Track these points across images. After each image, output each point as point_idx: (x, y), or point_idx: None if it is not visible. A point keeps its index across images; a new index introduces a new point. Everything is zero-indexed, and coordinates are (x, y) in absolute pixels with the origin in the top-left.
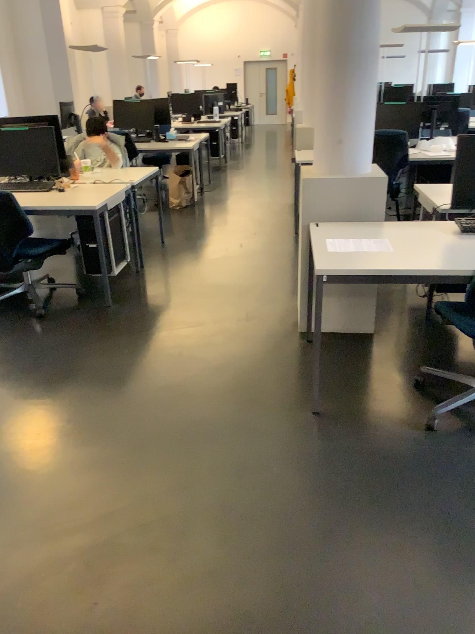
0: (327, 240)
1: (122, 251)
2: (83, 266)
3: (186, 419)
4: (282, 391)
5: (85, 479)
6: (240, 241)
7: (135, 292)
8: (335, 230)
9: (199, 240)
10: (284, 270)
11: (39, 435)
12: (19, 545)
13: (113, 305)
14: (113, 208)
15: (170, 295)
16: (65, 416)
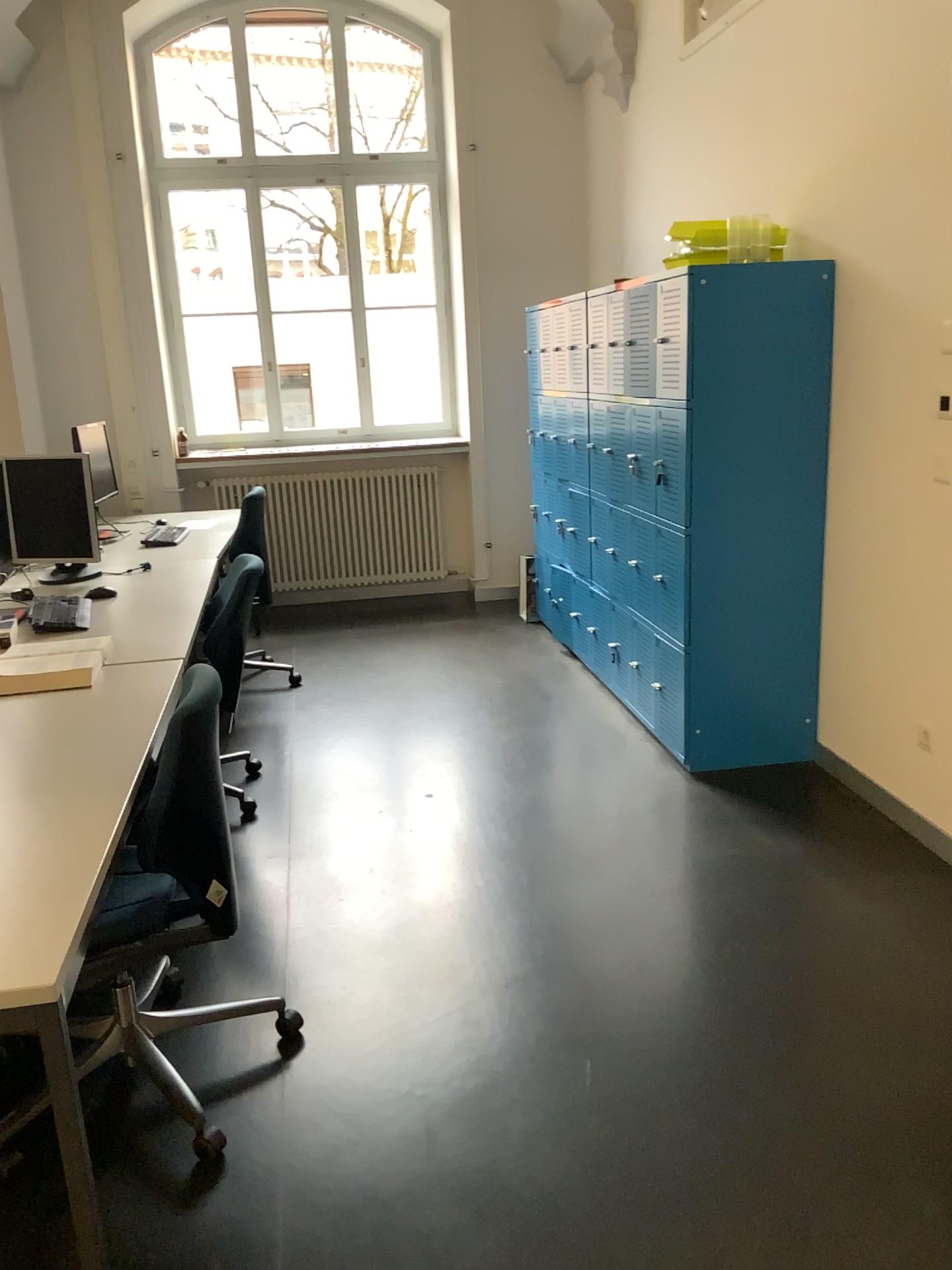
0: None
1: None
2: None
3: None
4: None
5: None
6: None
7: None
8: None
9: None
10: None
11: None
12: None
13: None
14: None
15: None
16: None
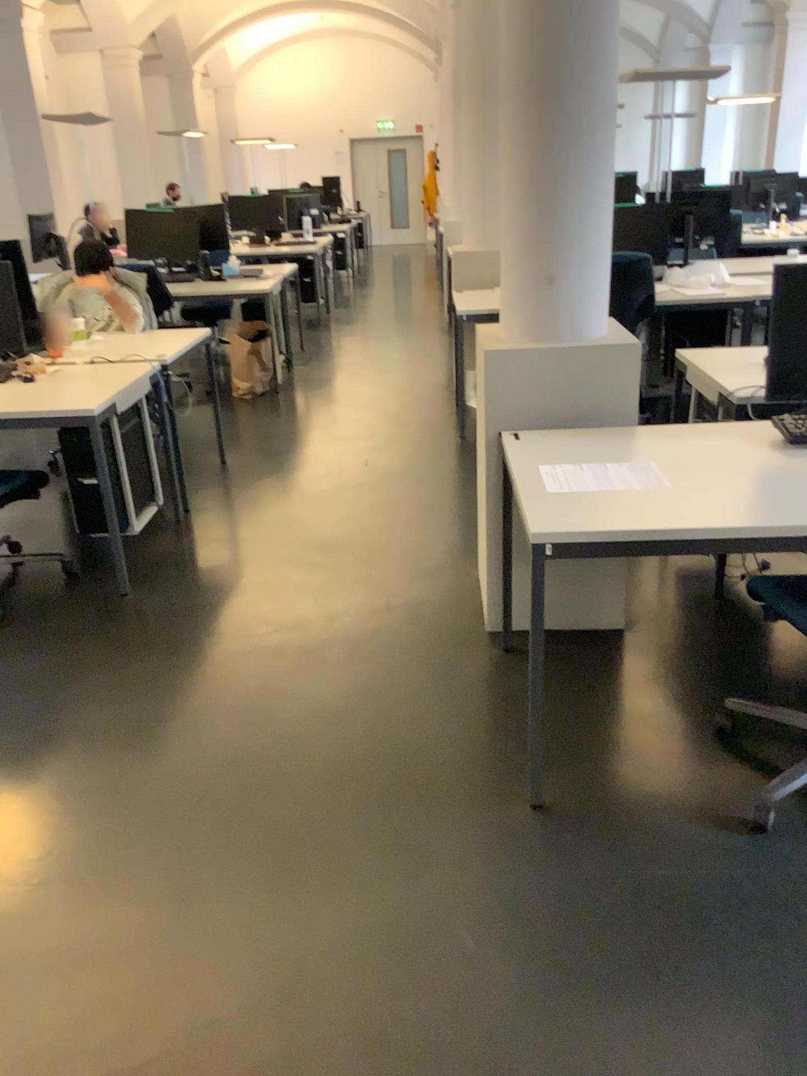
0: (541, 466)
1: (148, 485)
2: (74, 521)
3: (285, 830)
4: (467, 758)
5: (82, 986)
6: (364, 456)
7: (176, 562)
8: (551, 445)
9: (289, 457)
10: (447, 510)
11: None
12: None
13: (134, 591)
14: (127, 409)
15: (242, 566)
16: (41, 837)
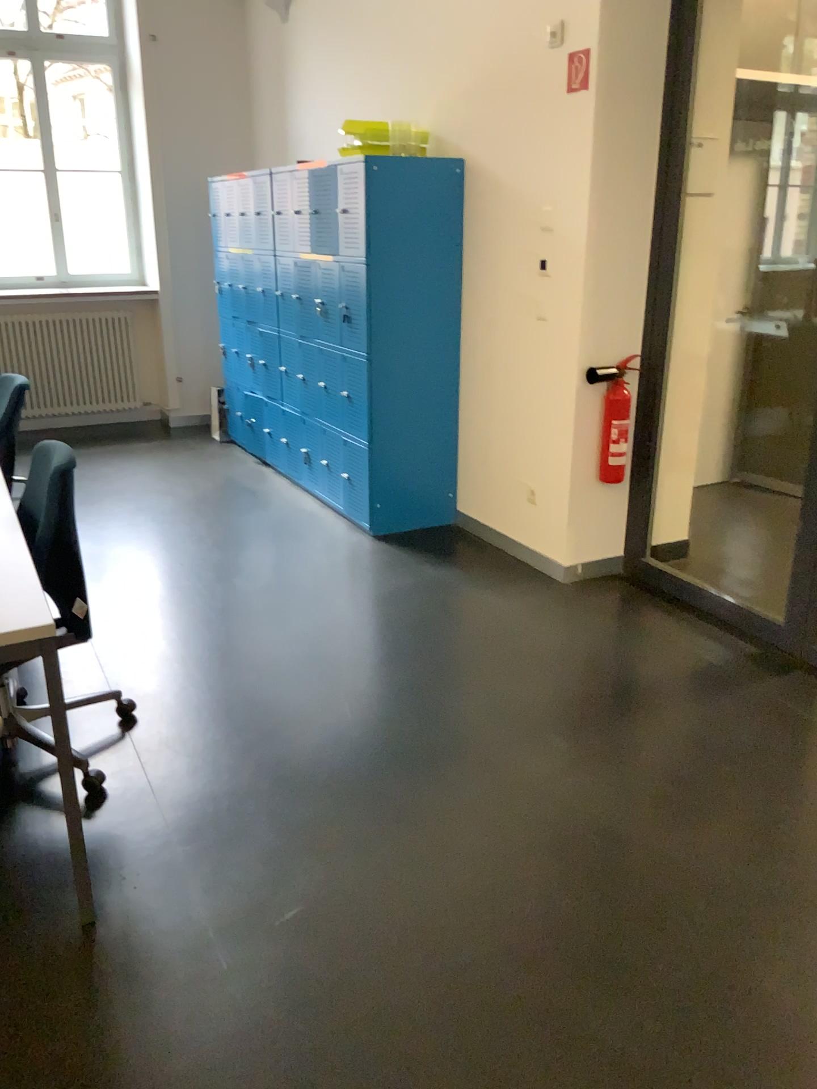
0: None
1: None
2: None
3: None
4: None
5: None
6: None
7: None
8: None
9: None
10: None
11: None
12: None
13: None
14: None
15: None
16: None
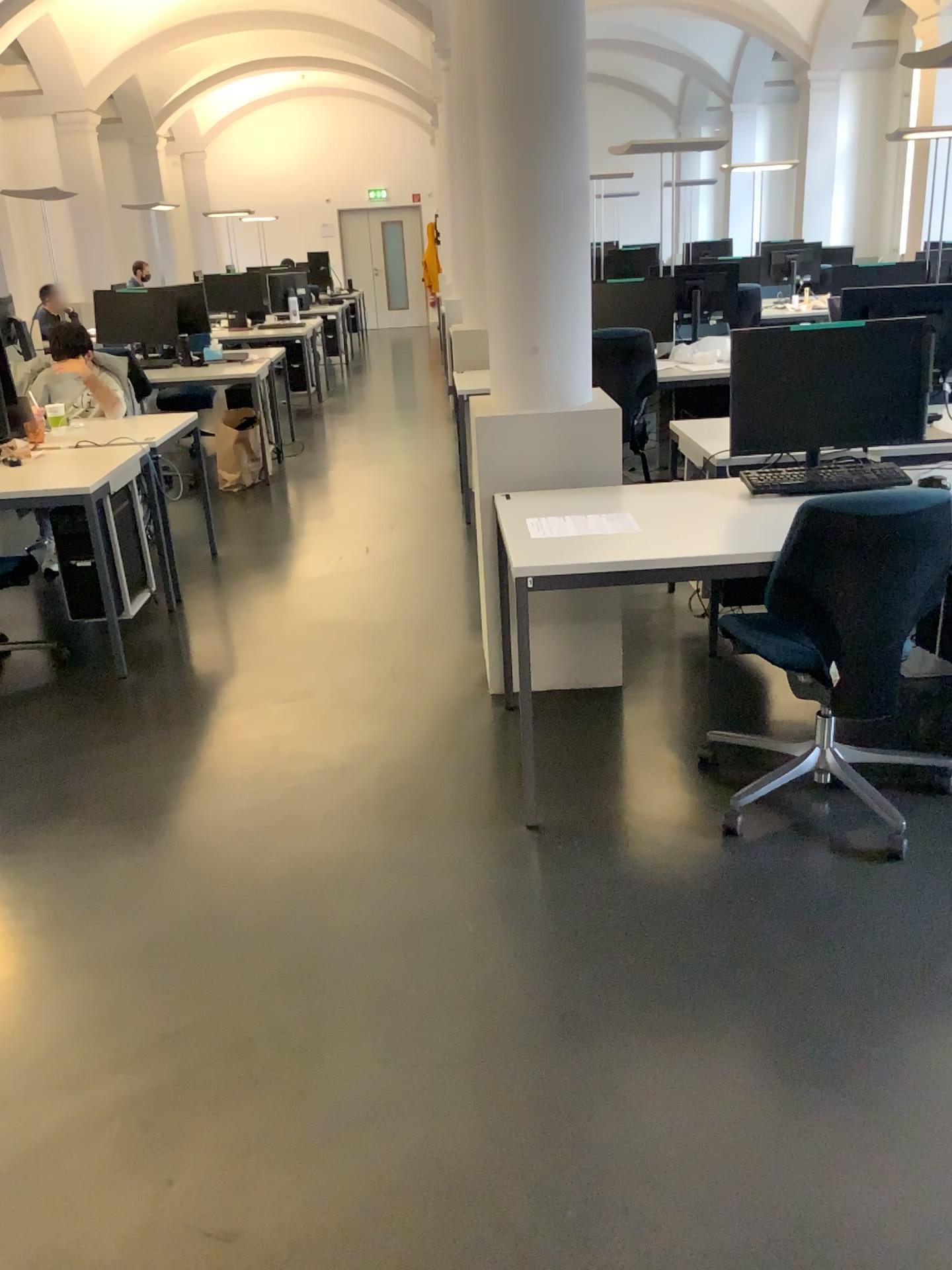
0: (527, 519)
1: (139, 573)
2: (66, 605)
3: (297, 862)
4: (467, 799)
5: (117, 984)
6: (364, 544)
7: (171, 649)
8: (539, 503)
9: (284, 547)
10: (451, 591)
11: (16, 917)
12: (5, 1107)
13: (129, 676)
14: (117, 493)
15: (240, 649)
16: (63, 879)
